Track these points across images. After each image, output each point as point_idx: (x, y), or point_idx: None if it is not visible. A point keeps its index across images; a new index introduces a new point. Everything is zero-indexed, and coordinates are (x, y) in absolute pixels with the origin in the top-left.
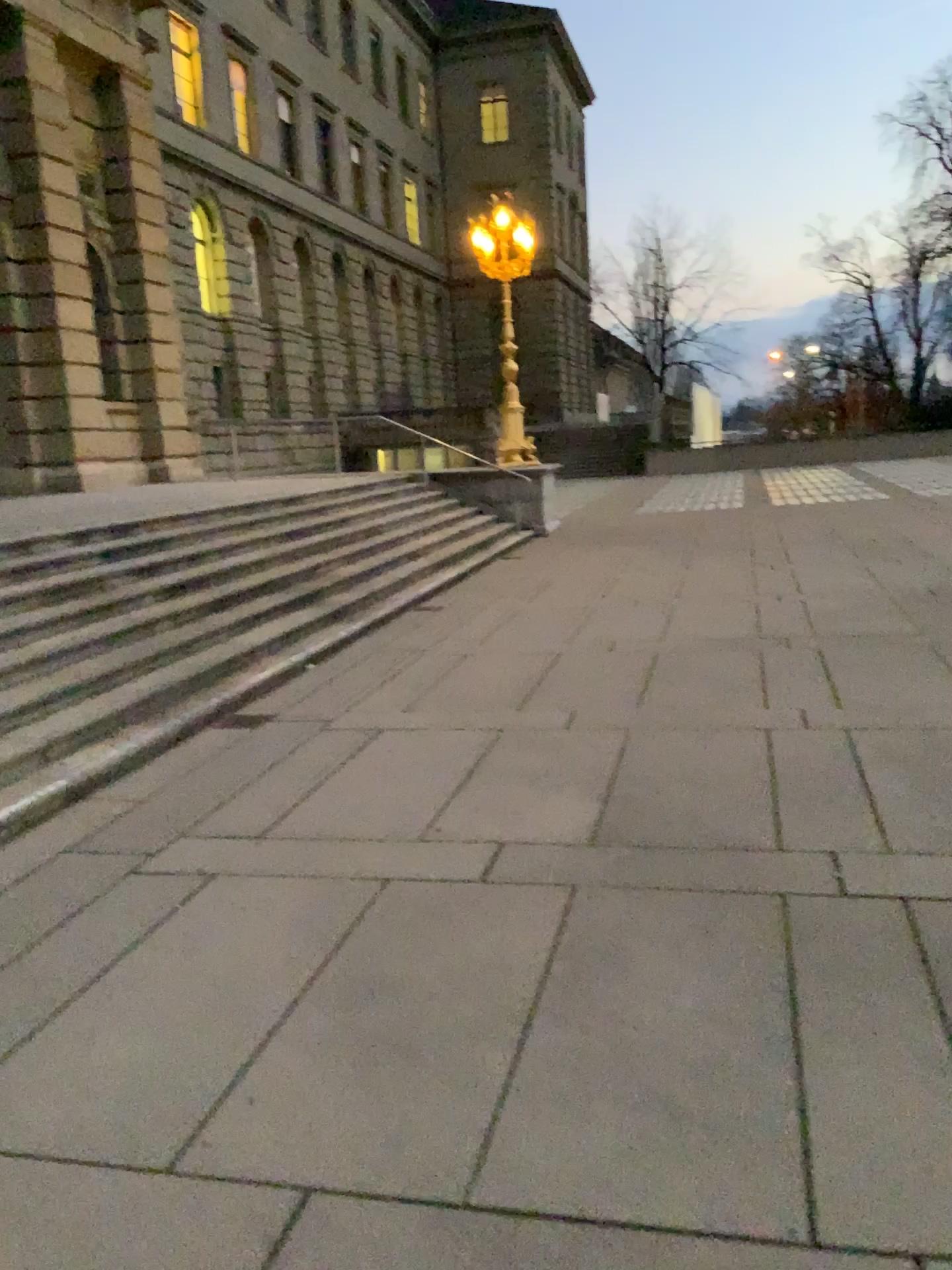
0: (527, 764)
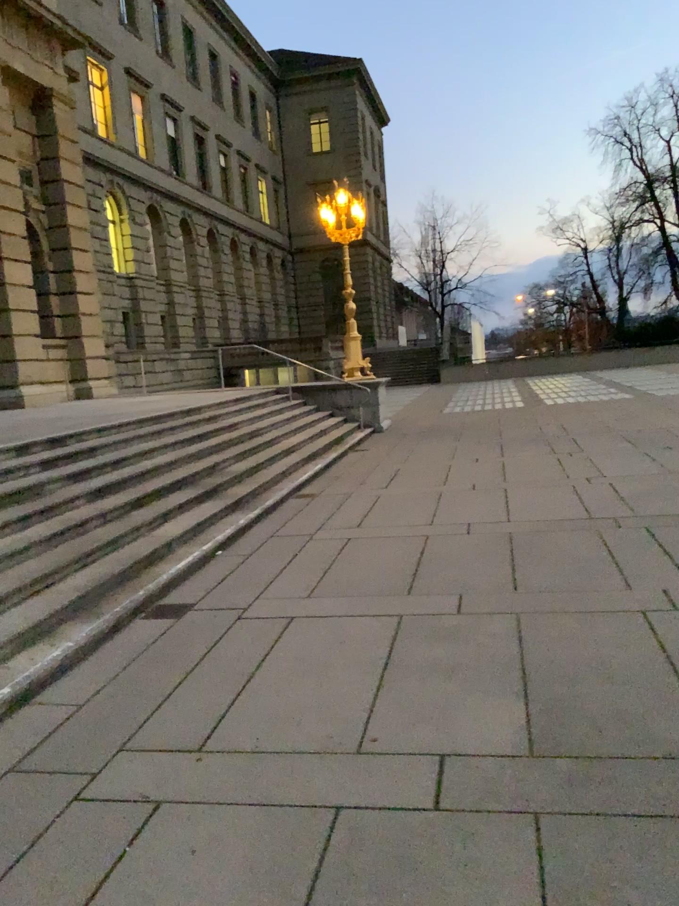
0: (439, 658)
